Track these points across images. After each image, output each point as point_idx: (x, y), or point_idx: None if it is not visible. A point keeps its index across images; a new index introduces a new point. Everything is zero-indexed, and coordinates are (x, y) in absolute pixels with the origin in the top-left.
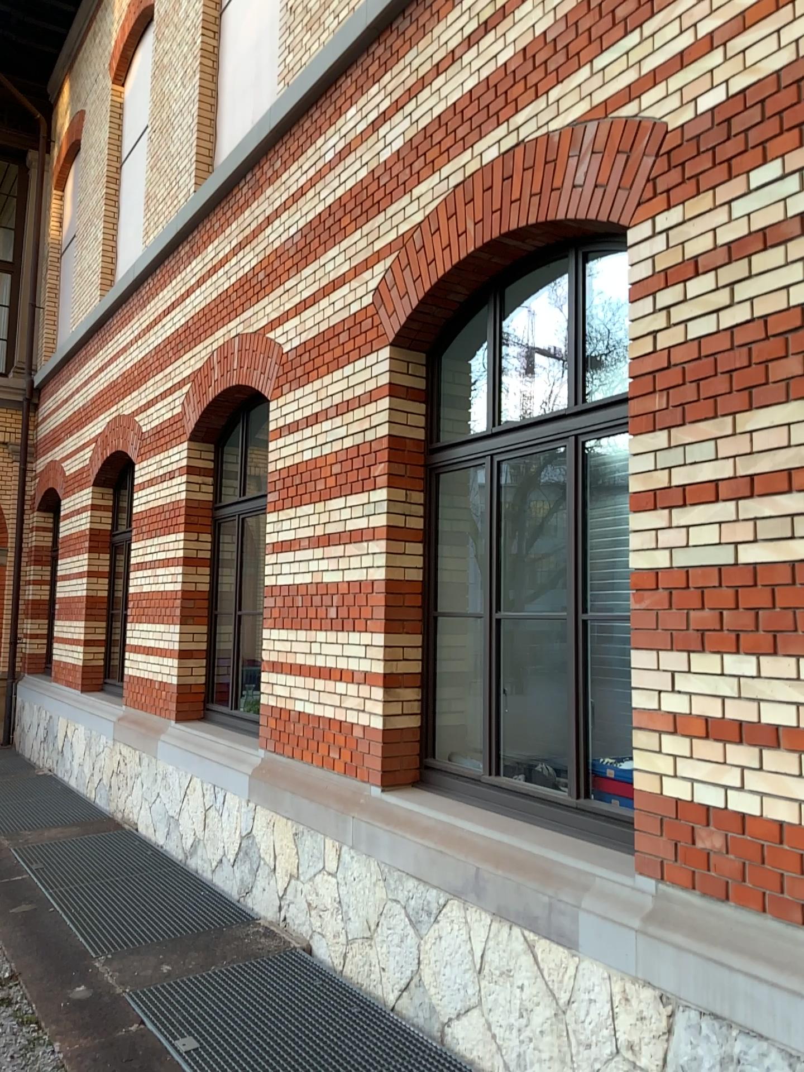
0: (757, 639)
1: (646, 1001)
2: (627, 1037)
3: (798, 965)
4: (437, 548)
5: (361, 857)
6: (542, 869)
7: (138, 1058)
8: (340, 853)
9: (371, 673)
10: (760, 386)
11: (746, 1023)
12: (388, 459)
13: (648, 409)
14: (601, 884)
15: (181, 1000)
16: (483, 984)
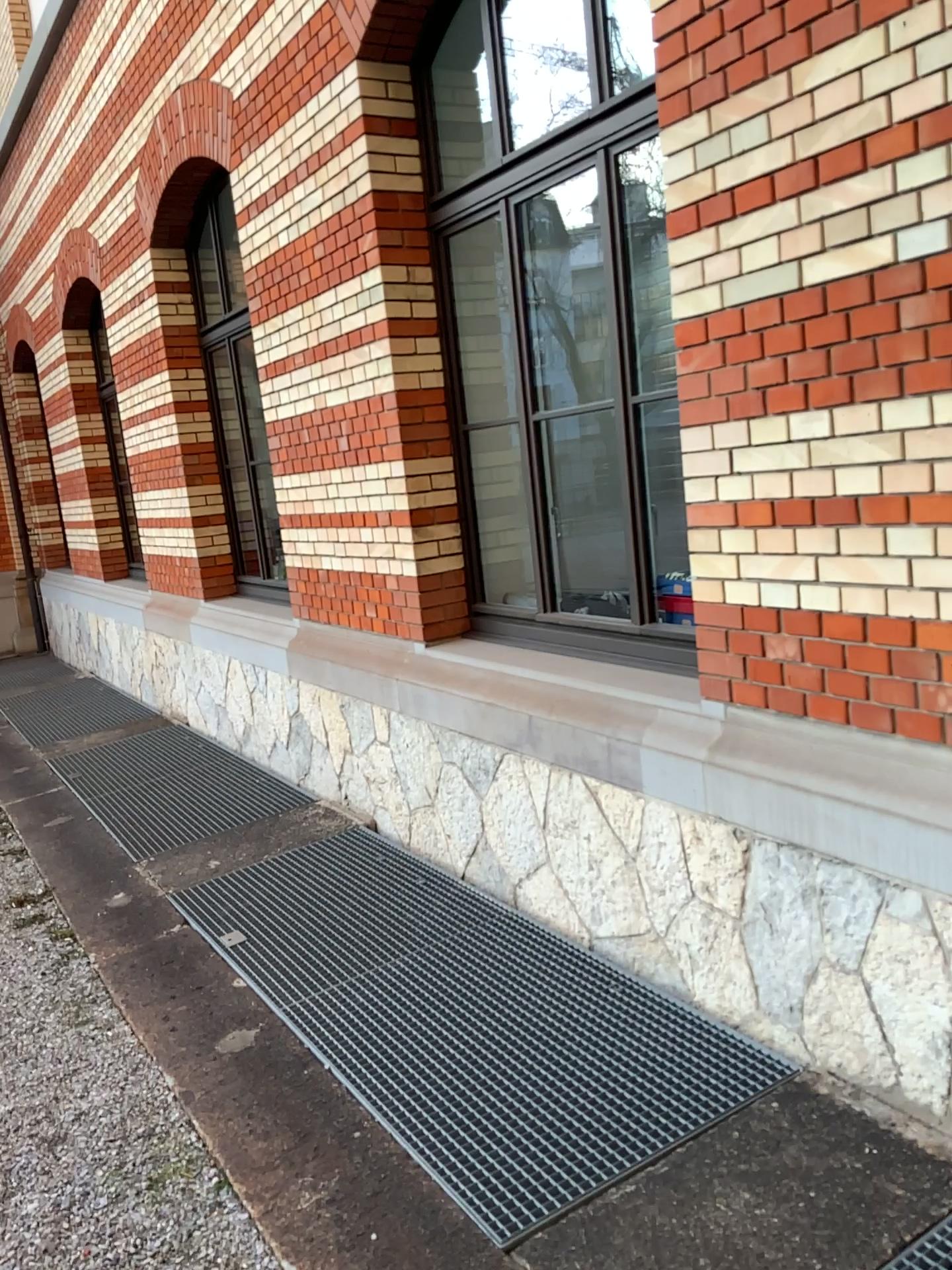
0: (830, 387)
1: (722, 839)
2: (703, 880)
3: (887, 779)
4: (460, 341)
5: (411, 722)
6: (603, 709)
7: (180, 958)
8: (390, 722)
9: (397, 508)
10: (822, 18)
11: (829, 850)
12: (380, 228)
13: (681, 86)
14: (667, 717)
15: (227, 895)
16: (551, 842)
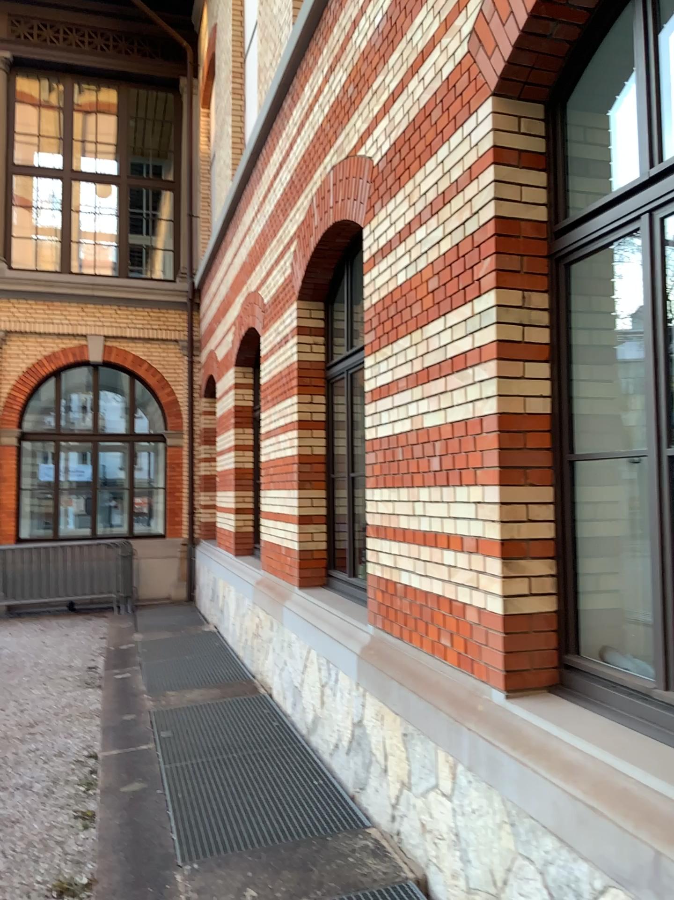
0: None
1: None
2: None
3: None
4: (569, 371)
5: (479, 781)
6: None
7: None
8: (455, 770)
9: (485, 537)
10: None
11: None
12: (497, 257)
13: None
14: None
15: None
16: None
